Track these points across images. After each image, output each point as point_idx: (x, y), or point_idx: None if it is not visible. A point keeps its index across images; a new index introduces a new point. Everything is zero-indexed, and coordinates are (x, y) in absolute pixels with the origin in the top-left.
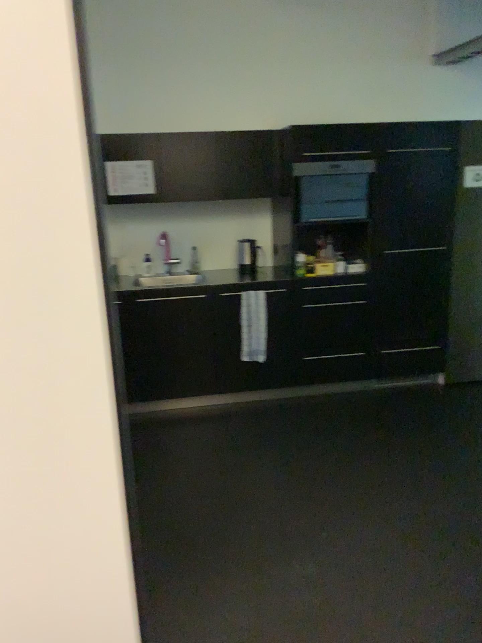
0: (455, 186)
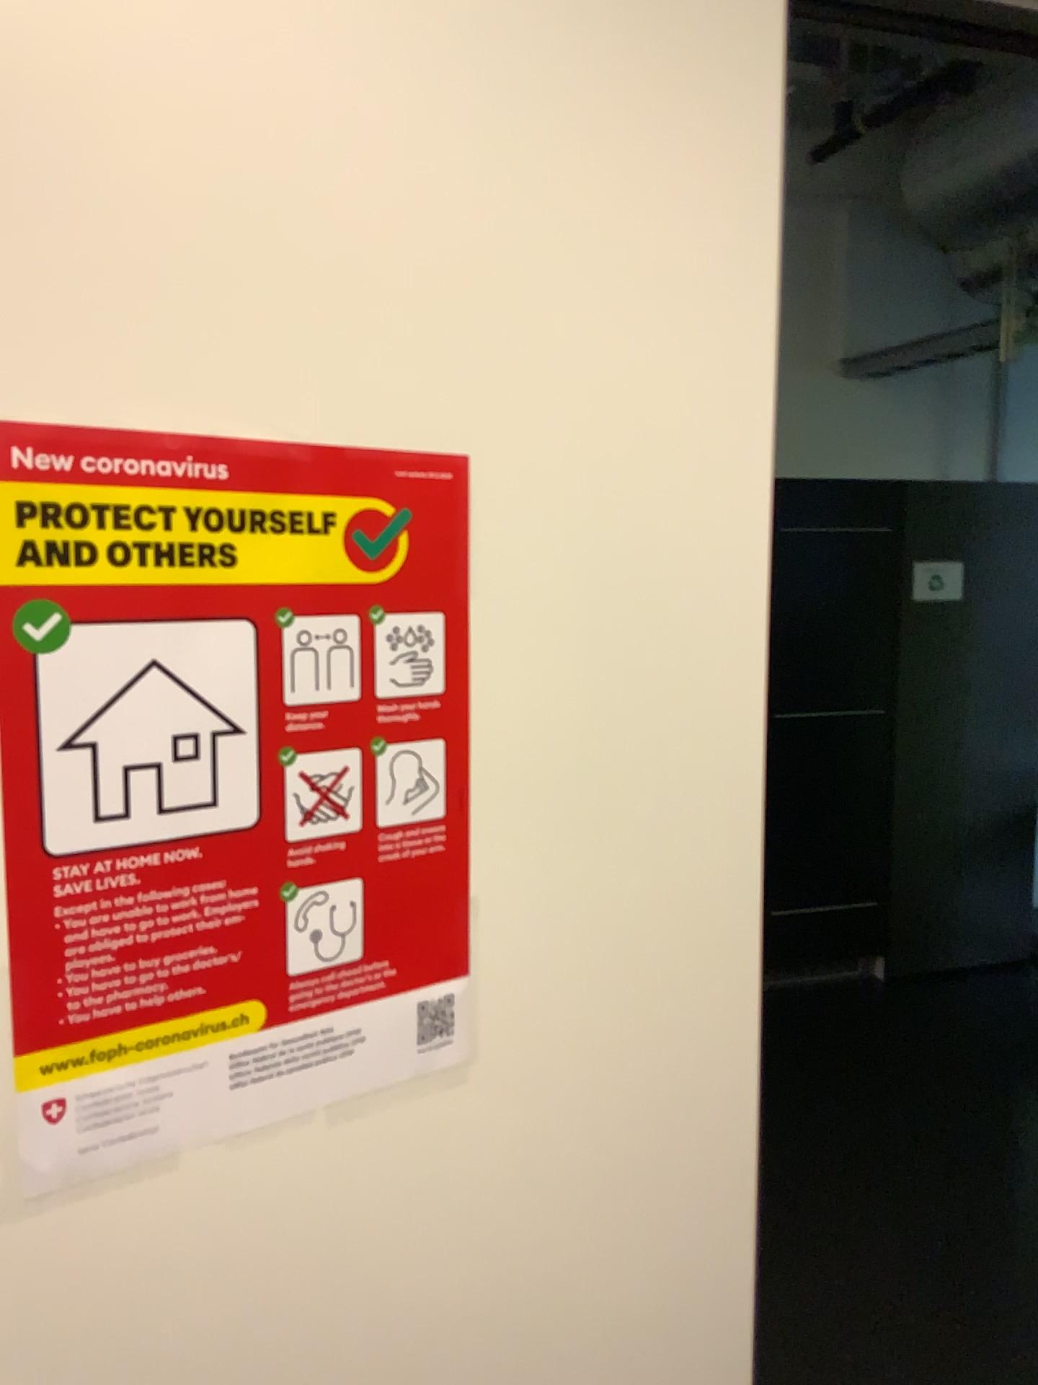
0: (900, 599)
